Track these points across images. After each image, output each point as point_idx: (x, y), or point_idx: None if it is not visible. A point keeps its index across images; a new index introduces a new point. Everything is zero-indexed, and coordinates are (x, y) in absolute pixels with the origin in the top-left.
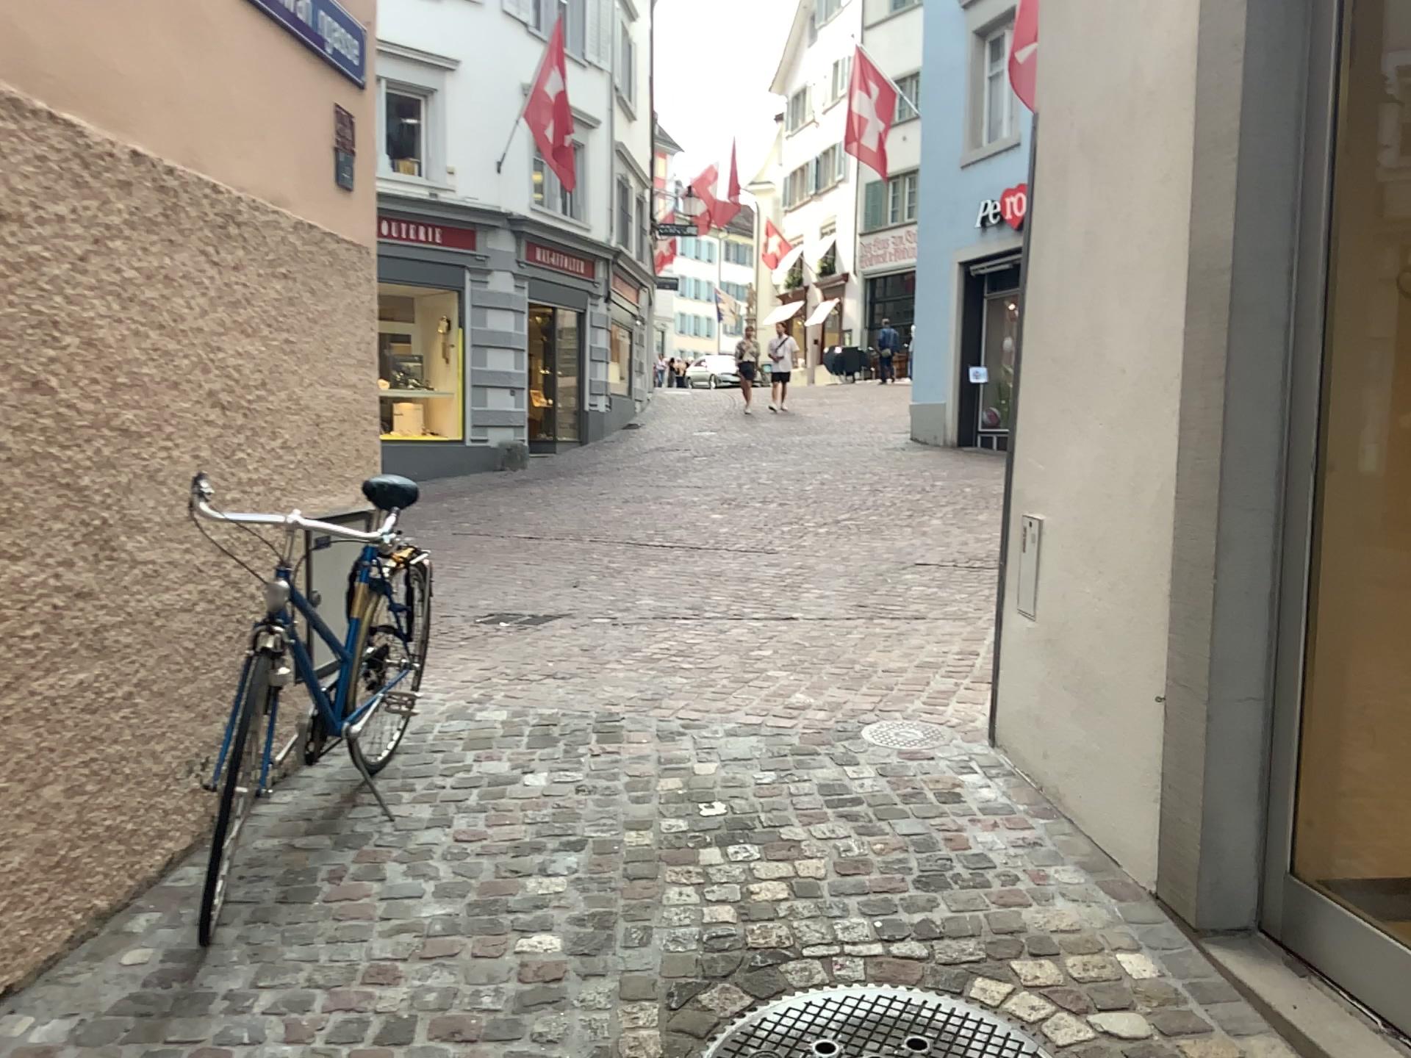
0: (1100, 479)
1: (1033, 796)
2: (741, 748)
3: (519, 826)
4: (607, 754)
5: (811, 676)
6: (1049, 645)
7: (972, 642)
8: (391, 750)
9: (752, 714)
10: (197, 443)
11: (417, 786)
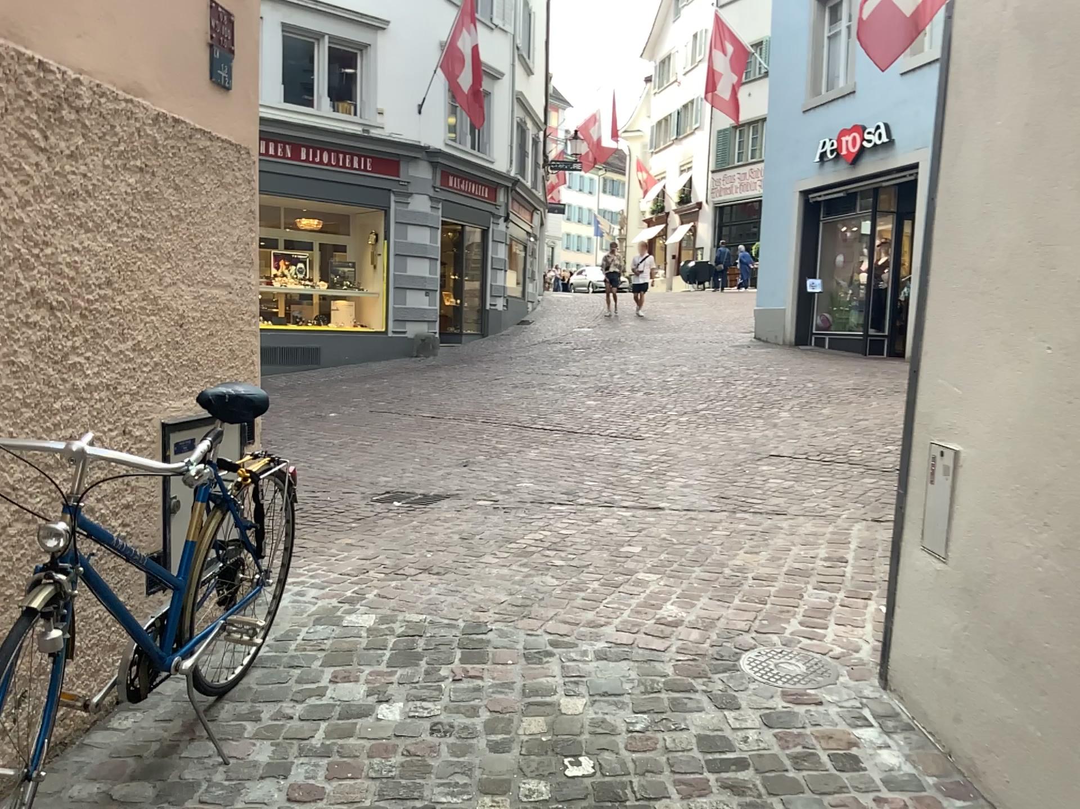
0: (1055, 415)
1: (945, 768)
2: (611, 677)
3: (362, 781)
4: (469, 679)
5: (682, 585)
6: (968, 597)
7: (840, 548)
8: (246, 665)
9: (622, 631)
10: (7, 349)
11: (262, 715)
